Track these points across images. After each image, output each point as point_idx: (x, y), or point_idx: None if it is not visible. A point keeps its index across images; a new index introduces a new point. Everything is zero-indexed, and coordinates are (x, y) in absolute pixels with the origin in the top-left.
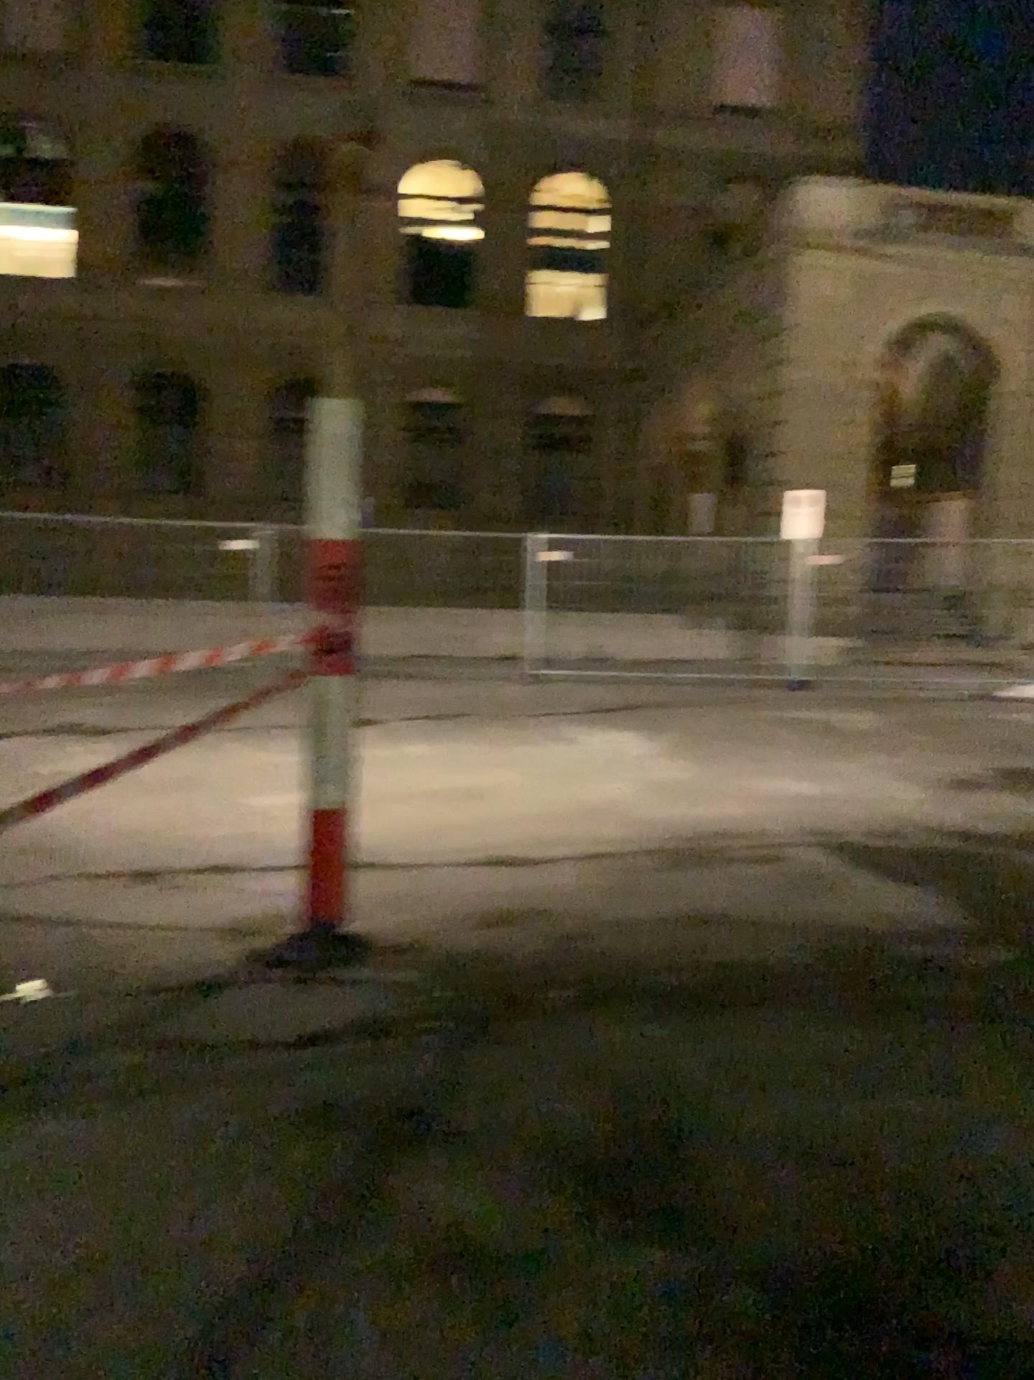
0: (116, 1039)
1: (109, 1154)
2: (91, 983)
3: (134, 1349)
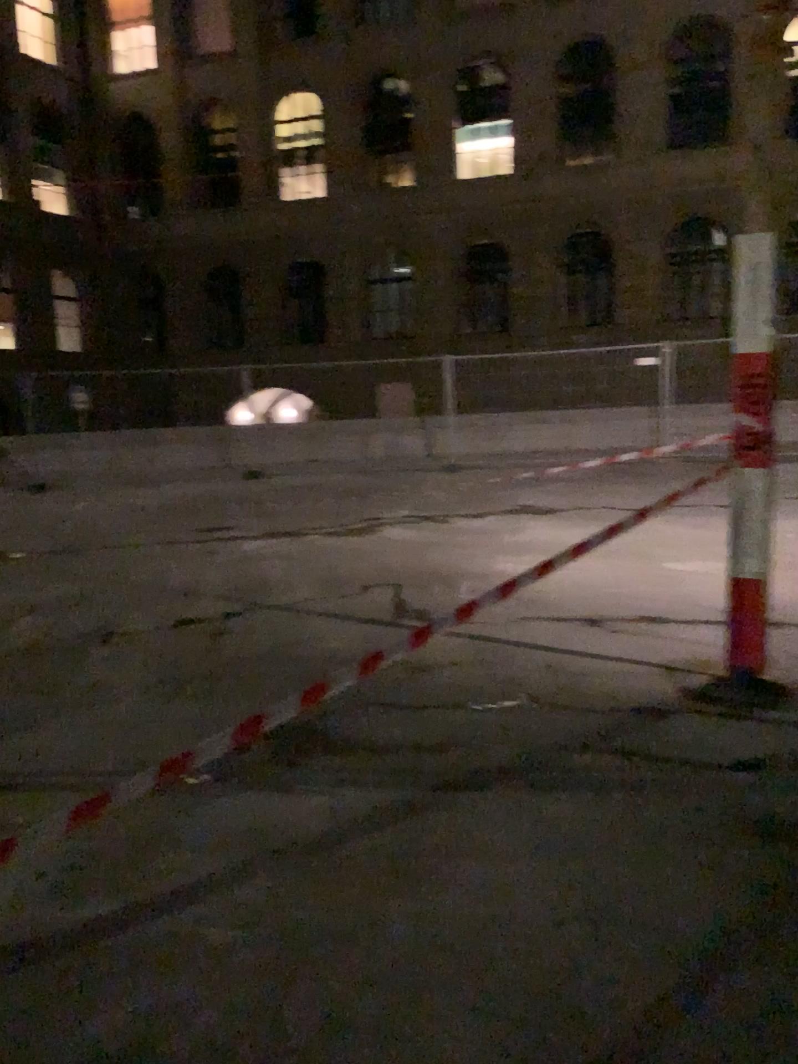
0: (569, 745)
1: (572, 831)
2: (547, 703)
3: (605, 978)
